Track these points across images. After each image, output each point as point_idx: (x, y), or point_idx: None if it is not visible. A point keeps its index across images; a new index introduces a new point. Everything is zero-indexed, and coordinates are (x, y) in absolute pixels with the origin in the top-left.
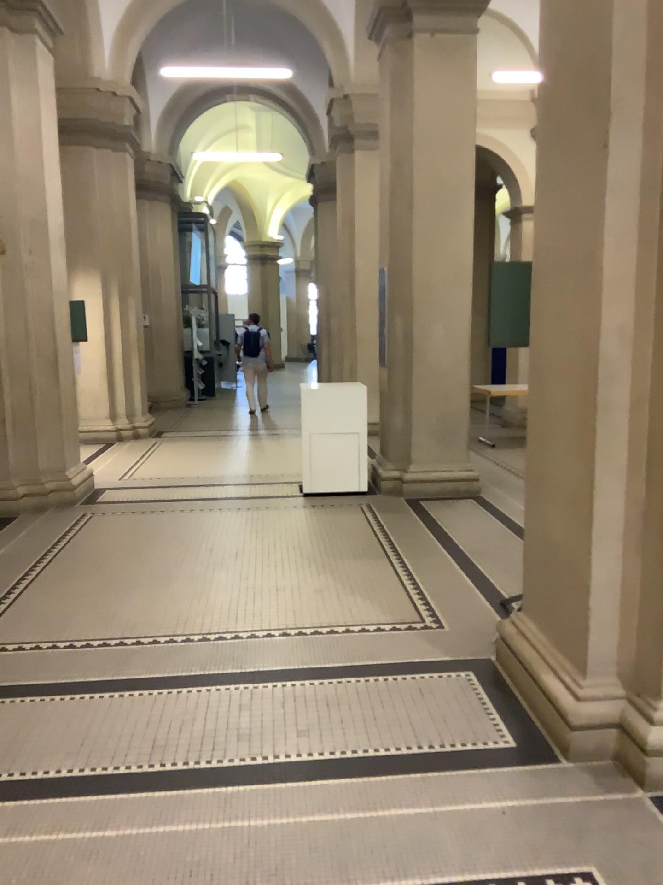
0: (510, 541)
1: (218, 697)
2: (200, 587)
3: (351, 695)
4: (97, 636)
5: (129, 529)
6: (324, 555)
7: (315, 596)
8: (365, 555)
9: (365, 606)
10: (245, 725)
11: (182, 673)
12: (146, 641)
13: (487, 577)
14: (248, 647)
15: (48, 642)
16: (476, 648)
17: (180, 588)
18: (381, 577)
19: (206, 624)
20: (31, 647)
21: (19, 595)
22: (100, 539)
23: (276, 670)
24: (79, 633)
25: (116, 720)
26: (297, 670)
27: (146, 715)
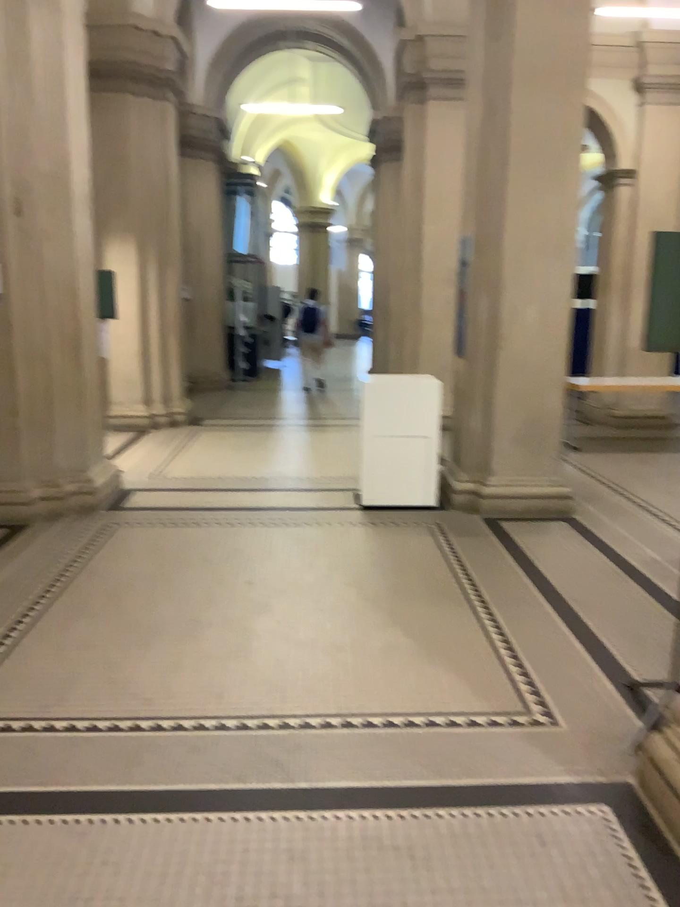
0: (627, 589)
1: (263, 836)
2: (240, 640)
3: (449, 845)
4: (106, 715)
5: (158, 549)
6: (393, 597)
7: (386, 663)
8: (446, 600)
9: (453, 683)
10: (302, 893)
11: (216, 787)
12: (170, 727)
13: (607, 643)
14: (303, 746)
15: (43, 720)
16: (612, 763)
17: (215, 641)
18: (469, 636)
19: (248, 702)
20: (21, 729)
21: (15, 644)
22: (122, 561)
23: (343, 791)
24: (85, 710)
25: (121, 874)
26: (371, 790)
27: (163, 865)
